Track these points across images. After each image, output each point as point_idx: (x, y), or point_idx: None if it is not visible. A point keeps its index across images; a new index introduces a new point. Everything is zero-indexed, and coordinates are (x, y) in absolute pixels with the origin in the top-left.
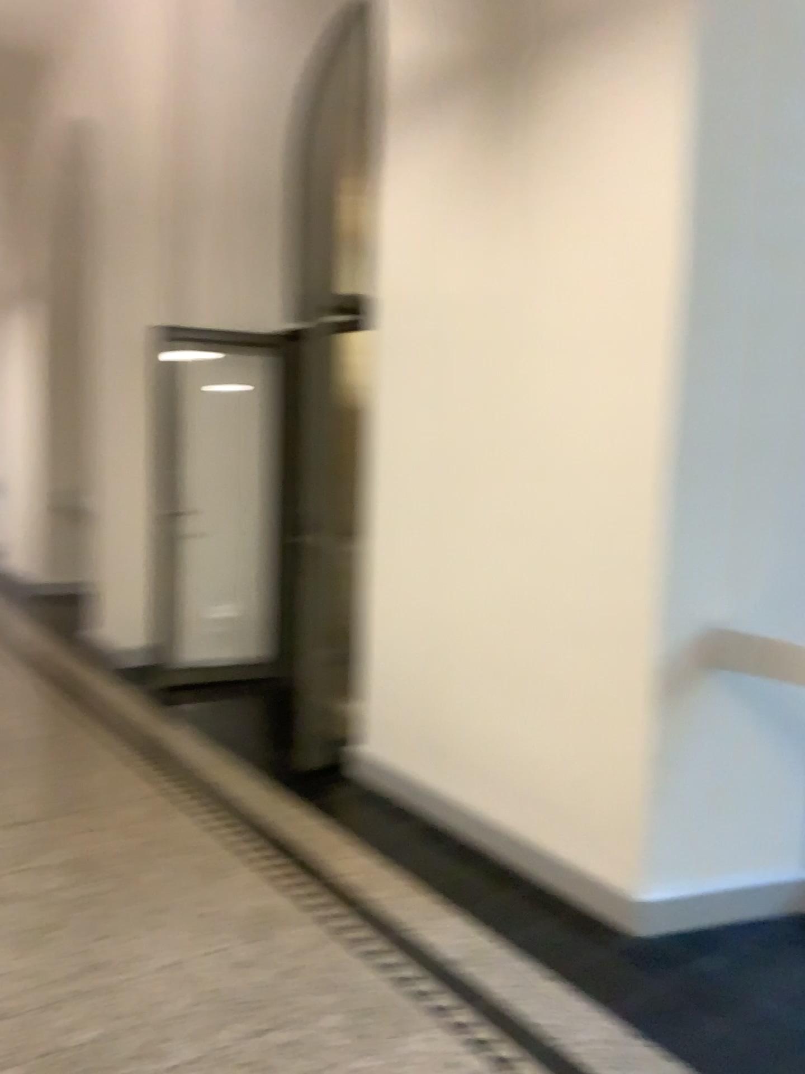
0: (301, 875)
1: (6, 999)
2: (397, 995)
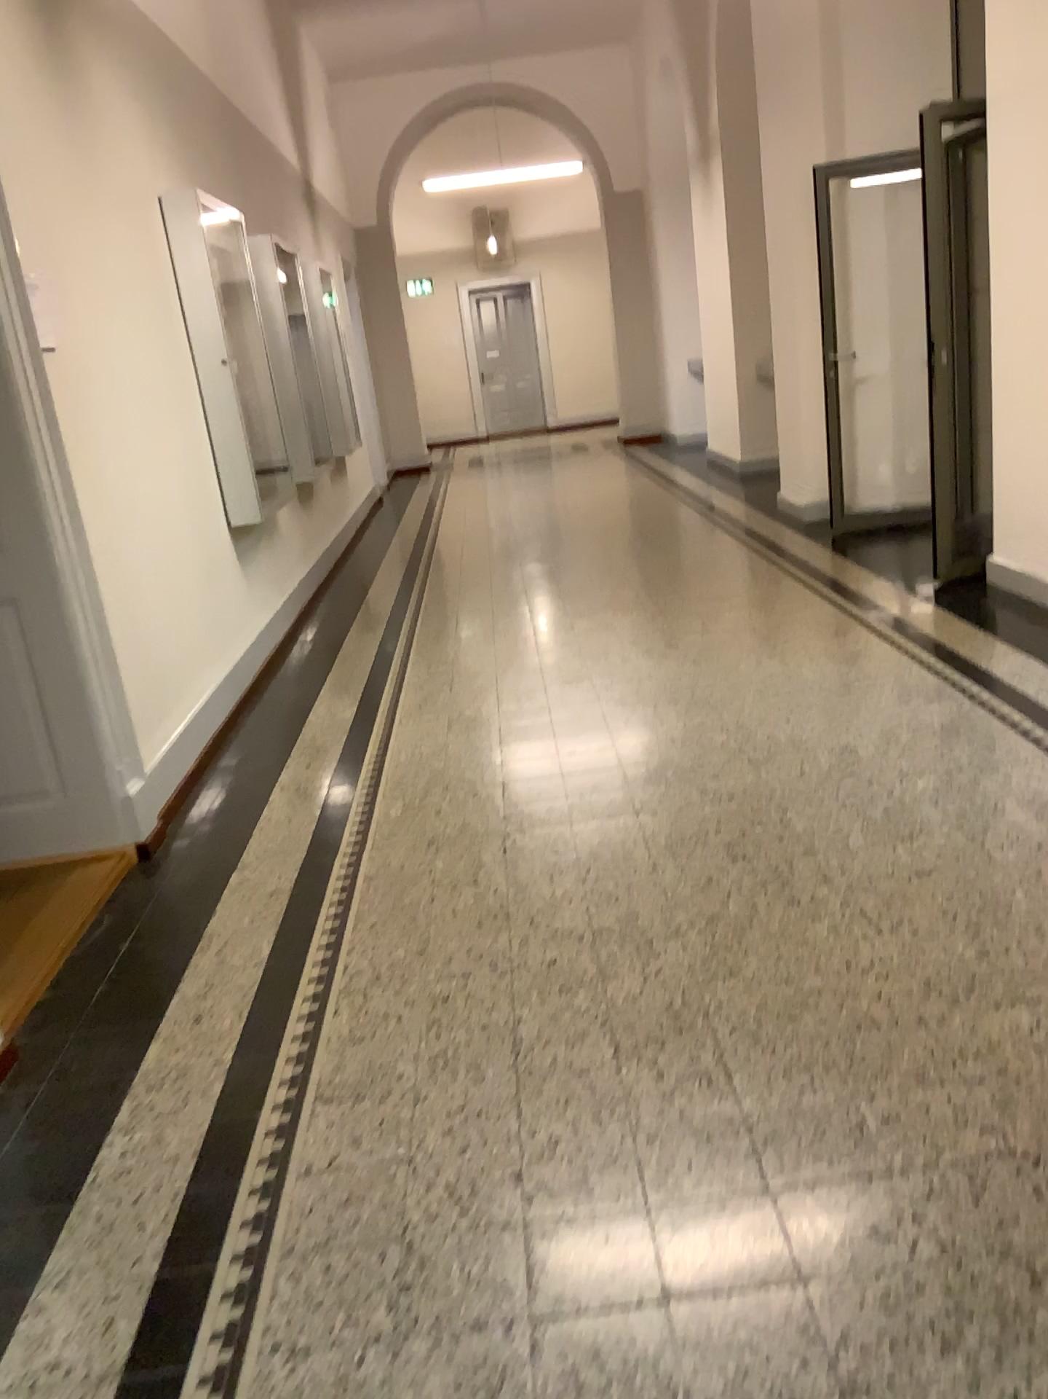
0: (899, 639)
1: (675, 682)
2: (939, 689)
